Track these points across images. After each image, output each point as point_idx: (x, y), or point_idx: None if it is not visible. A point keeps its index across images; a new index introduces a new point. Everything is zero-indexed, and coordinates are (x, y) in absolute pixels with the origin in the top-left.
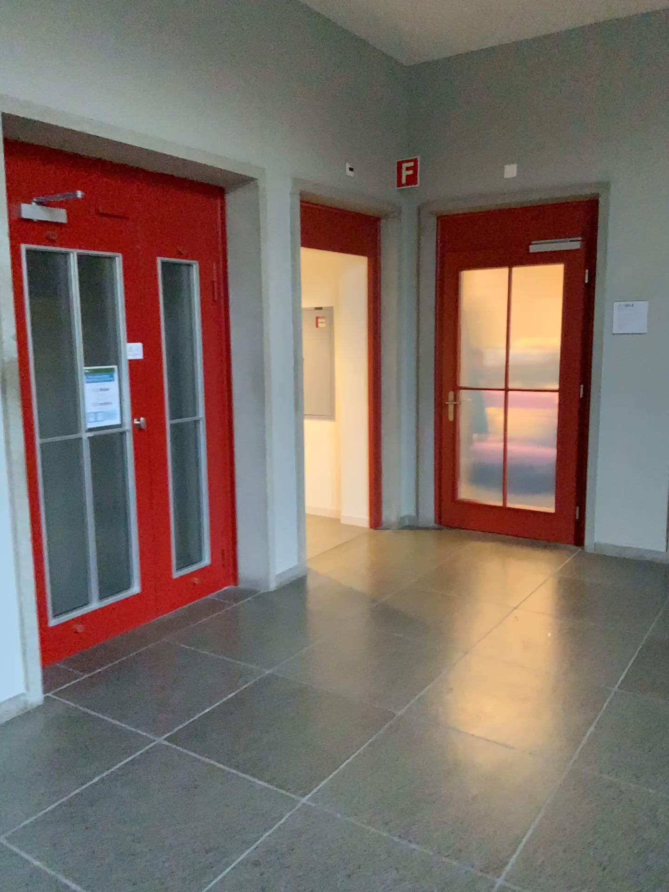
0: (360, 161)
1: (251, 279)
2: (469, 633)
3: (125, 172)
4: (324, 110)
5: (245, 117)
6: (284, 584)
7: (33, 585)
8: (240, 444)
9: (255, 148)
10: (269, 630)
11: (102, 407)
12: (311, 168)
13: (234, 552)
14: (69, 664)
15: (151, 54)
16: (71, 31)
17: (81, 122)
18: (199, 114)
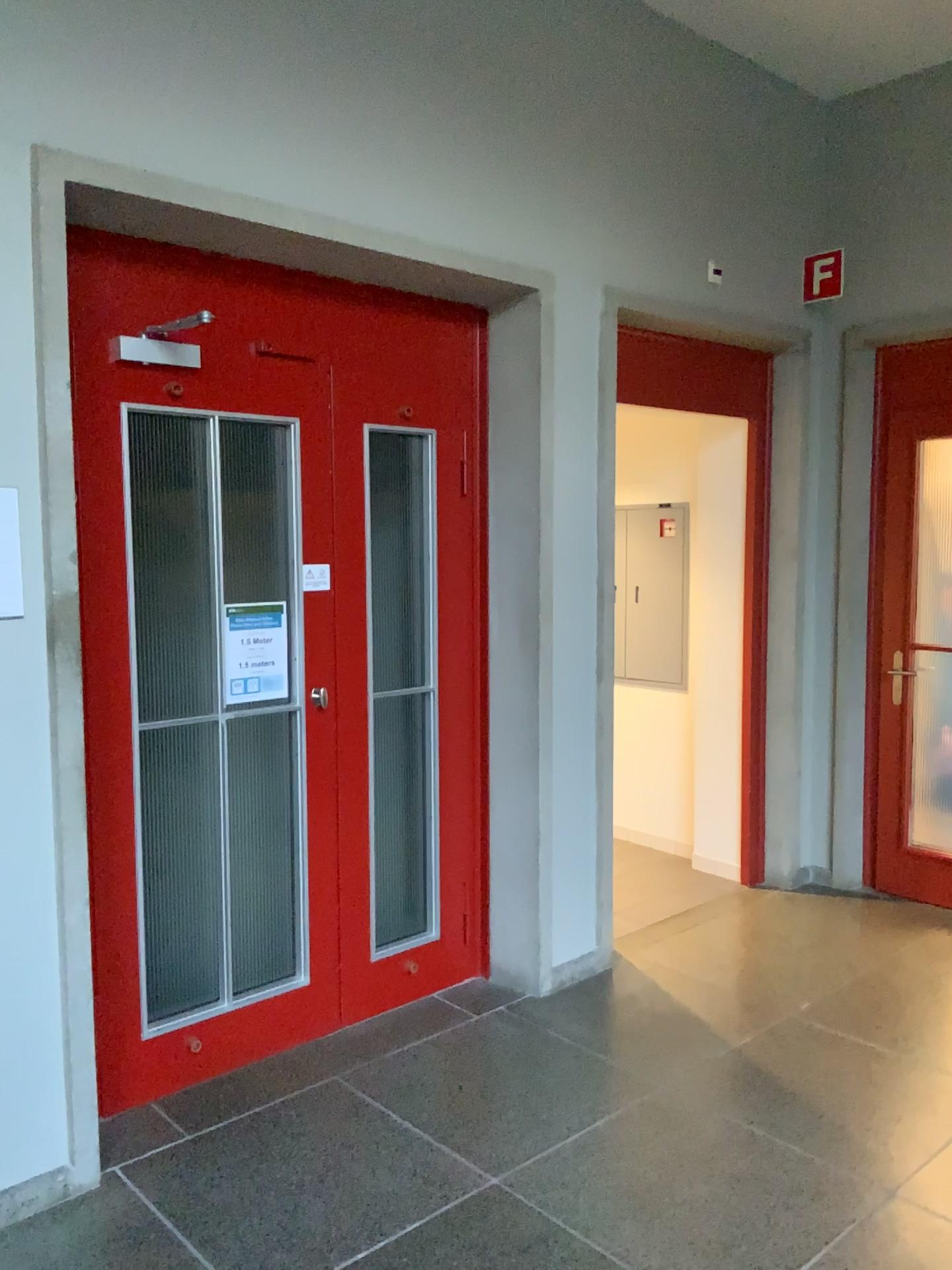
0: (738, 260)
1: (526, 458)
2: (900, 1144)
3: (310, 284)
4: (670, 175)
5: (521, 188)
6: (569, 983)
7: (87, 982)
8: (500, 737)
9: (538, 240)
10: (517, 1083)
11: (255, 672)
12: (644, 272)
13: (484, 919)
14: (165, 1111)
15: (349, 86)
16: (203, 50)
17: (212, 198)
18: (435, 184)
